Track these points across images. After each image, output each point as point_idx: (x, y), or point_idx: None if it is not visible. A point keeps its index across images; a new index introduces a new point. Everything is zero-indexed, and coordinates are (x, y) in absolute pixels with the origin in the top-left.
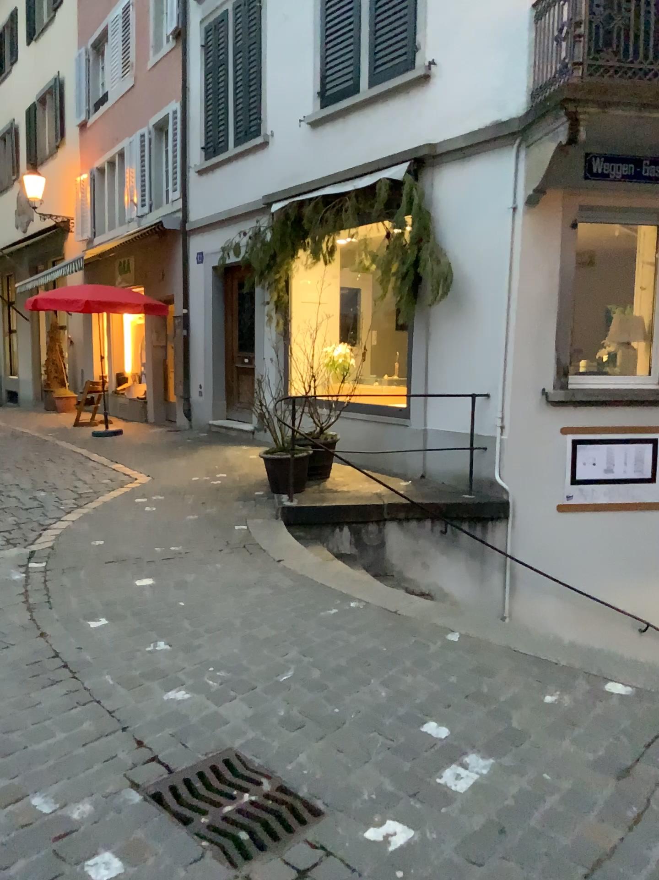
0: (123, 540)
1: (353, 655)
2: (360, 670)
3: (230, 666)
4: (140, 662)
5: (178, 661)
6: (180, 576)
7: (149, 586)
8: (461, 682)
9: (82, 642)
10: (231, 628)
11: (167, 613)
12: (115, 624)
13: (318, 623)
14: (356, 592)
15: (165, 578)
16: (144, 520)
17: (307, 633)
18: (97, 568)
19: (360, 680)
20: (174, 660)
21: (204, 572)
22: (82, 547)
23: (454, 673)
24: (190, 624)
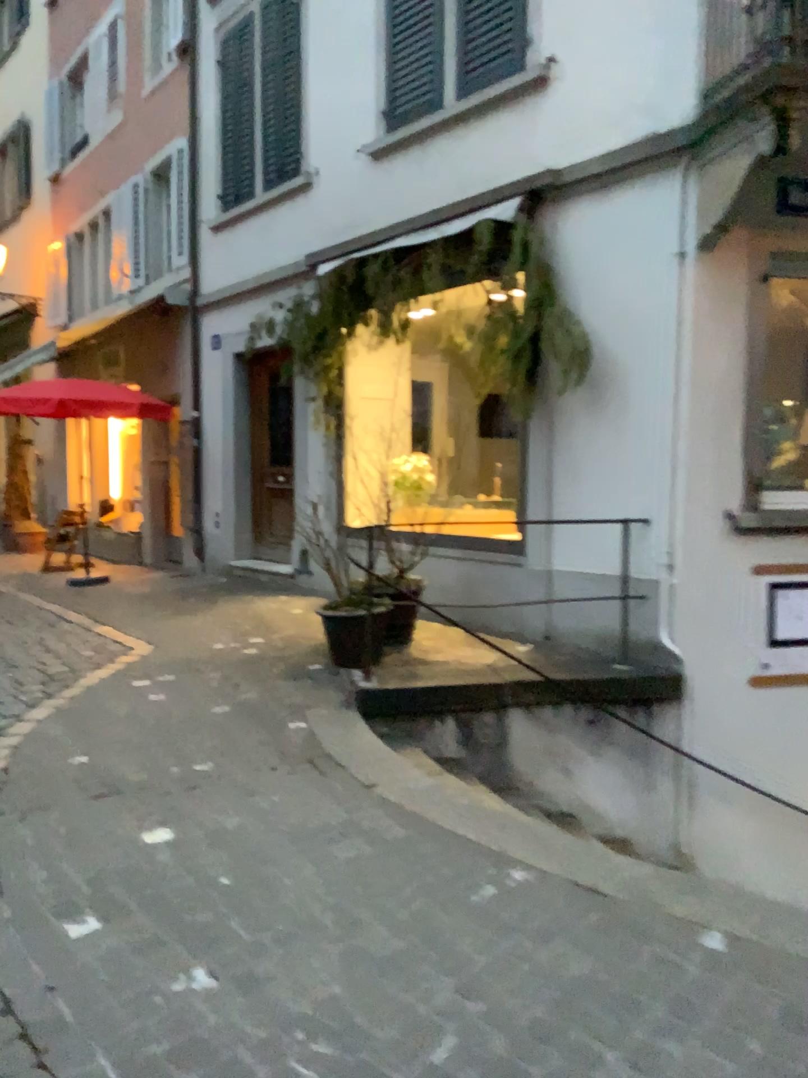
0: (120, 757)
1: (556, 994)
2: (580, 1031)
3: (337, 1030)
4: (167, 1028)
5: (238, 1024)
6: (219, 824)
7: (170, 847)
8: (779, 1059)
9: (54, 982)
10: (322, 936)
11: (206, 906)
12: (114, 935)
13: (472, 919)
14: (514, 846)
15: (194, 830)
16: (151, 719)
17: (460, 944)
18: (80, 813)
19: (593, 1061)
20: (231, 1018)
21: (257, 813)
22: (54, 772)
23: (755, 1033)
24: (247, 930)
